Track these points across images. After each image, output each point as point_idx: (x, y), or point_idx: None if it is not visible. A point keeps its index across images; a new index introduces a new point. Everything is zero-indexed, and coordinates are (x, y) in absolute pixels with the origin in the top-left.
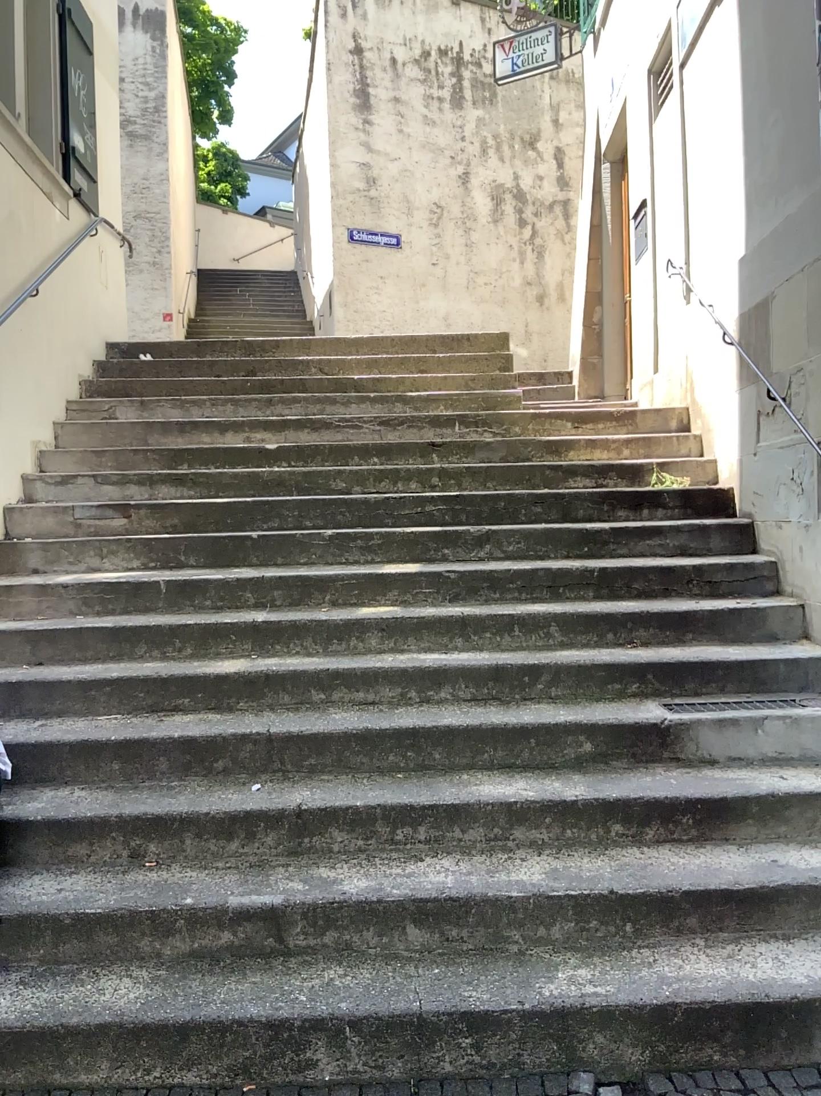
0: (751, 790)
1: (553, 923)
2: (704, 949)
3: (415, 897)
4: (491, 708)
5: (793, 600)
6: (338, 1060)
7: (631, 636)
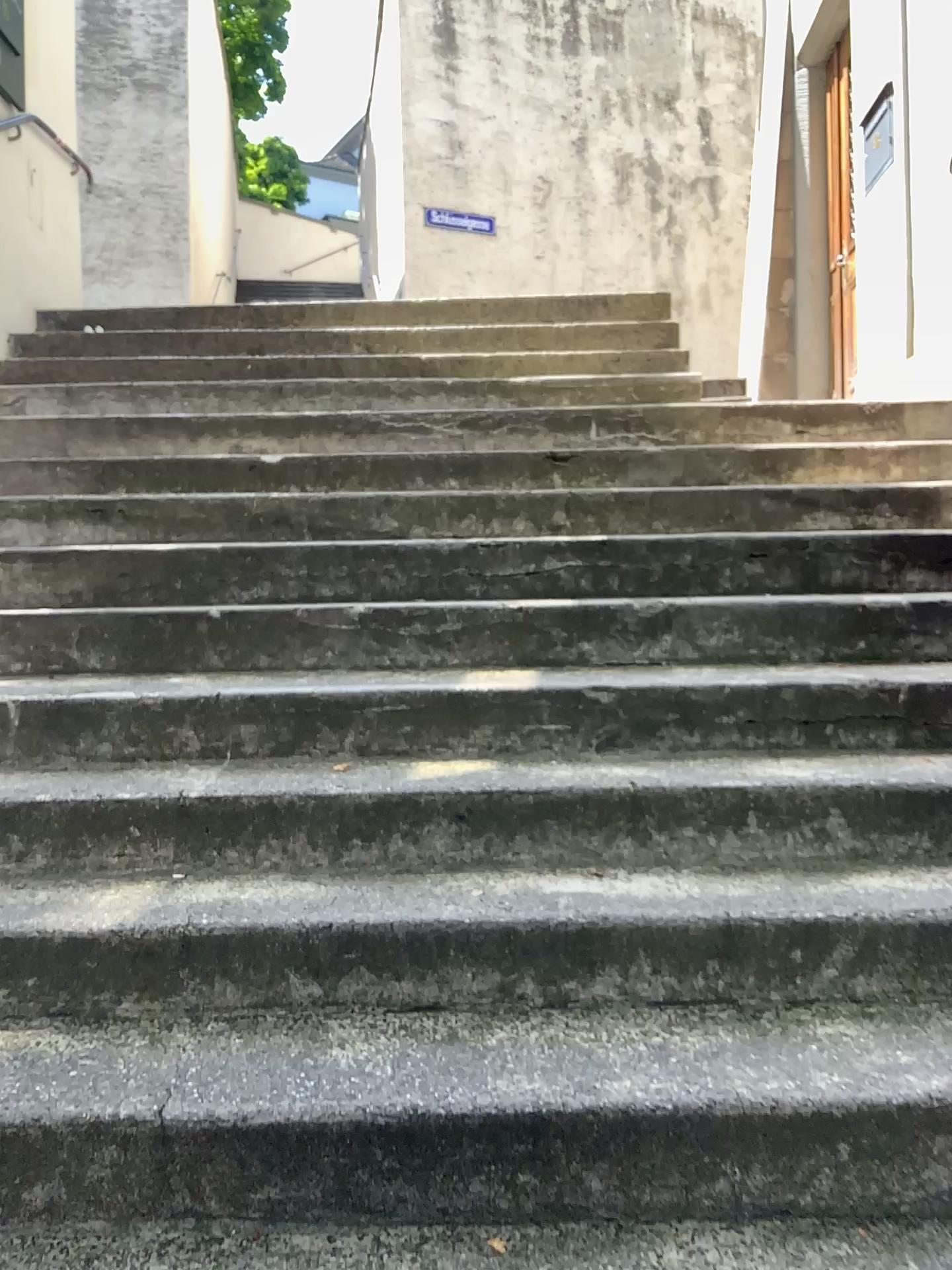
0: None
1: None
2: None
3: None
4: (722, 1032)
5: None
6: None
7: None
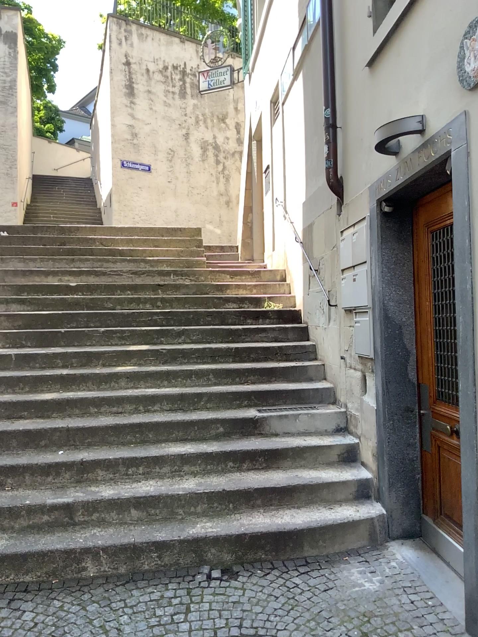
0: (290, 446)
1: (197, 505)
2: (261, 513)
3: (135, 496)
4: (177, 413)
5: (321, 362)
6: (96, 565)
7: (246, 379)
